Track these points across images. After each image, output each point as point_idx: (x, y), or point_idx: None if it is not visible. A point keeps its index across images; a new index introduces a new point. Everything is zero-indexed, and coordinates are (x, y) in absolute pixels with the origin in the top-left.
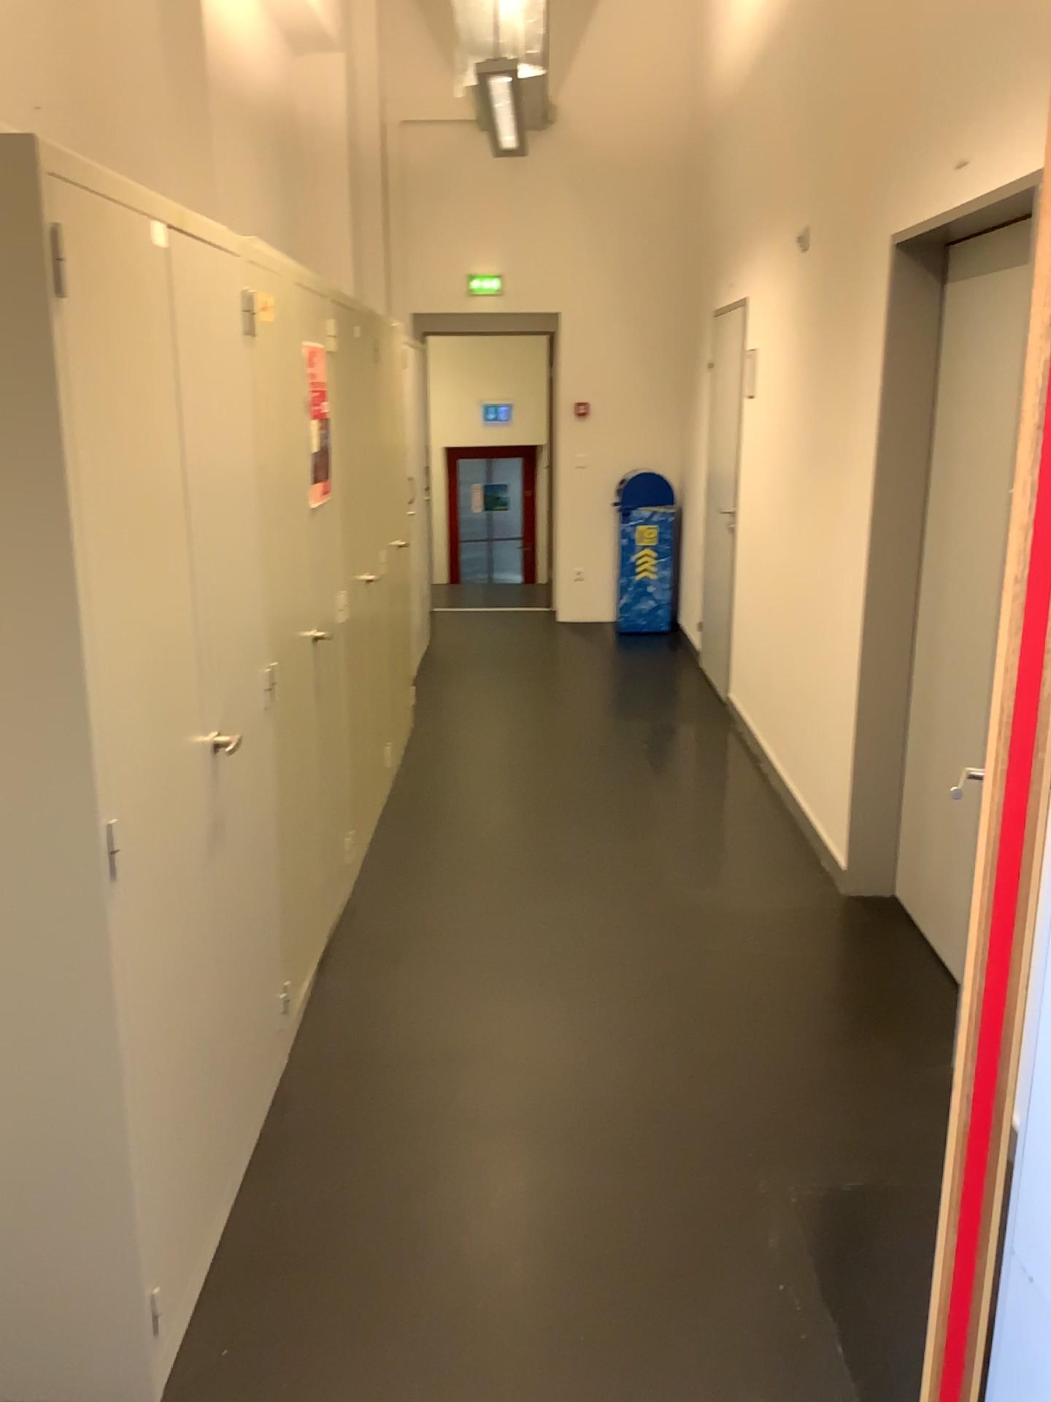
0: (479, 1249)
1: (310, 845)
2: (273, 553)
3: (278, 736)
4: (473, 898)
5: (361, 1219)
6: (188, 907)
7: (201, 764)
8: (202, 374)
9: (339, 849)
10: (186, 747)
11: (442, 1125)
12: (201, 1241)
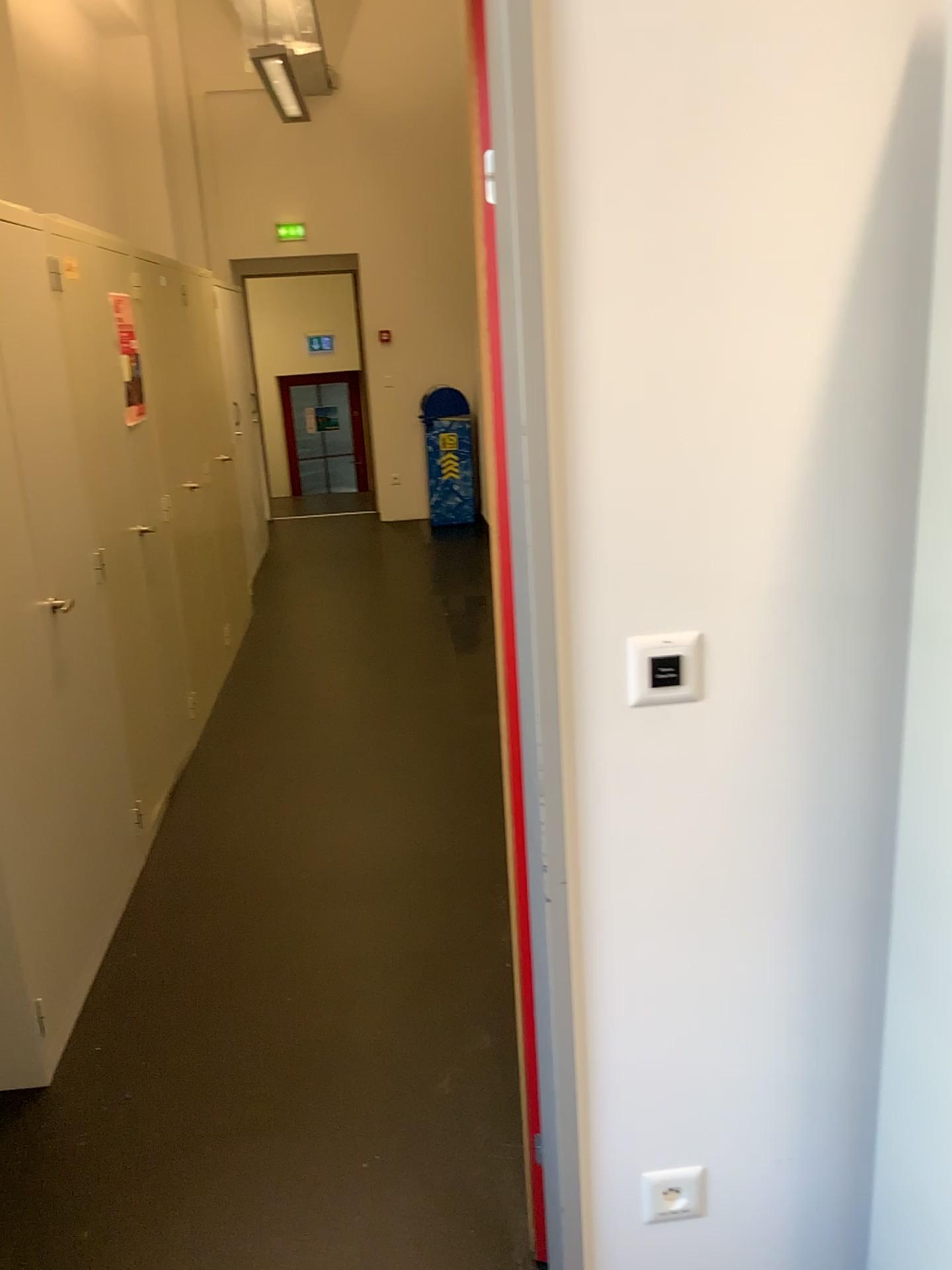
0: (288, 964)
1: (152, 697)
2: (95, 463)
3: (113, 607)
4: (296, 736)
5: (201, 956)
6: (41, 726)
7: (43, 621)
8: (17, 325)
9: (181, 705)
10: (29, 607)
11: (265, 891)
12: (76, 975)
